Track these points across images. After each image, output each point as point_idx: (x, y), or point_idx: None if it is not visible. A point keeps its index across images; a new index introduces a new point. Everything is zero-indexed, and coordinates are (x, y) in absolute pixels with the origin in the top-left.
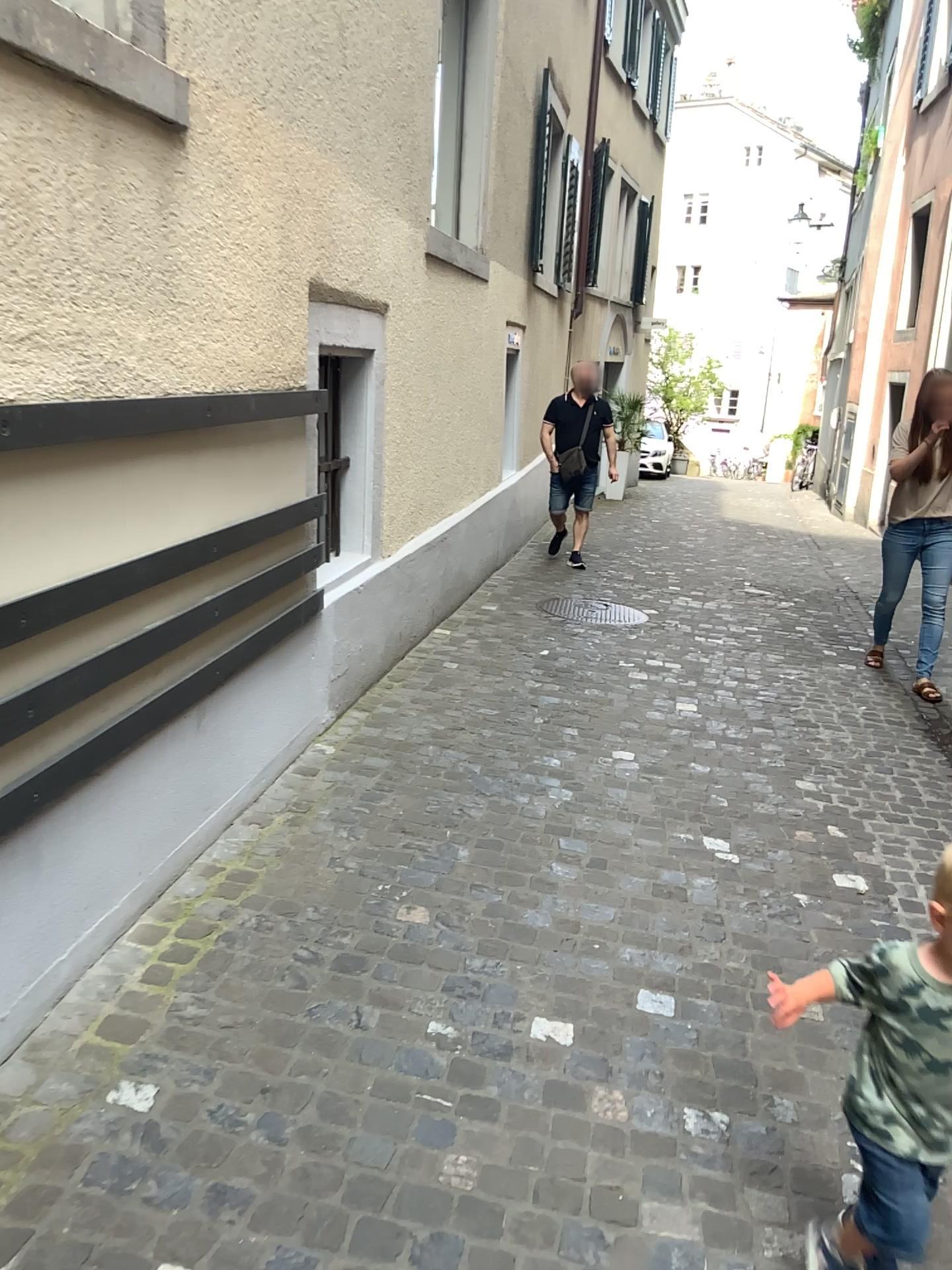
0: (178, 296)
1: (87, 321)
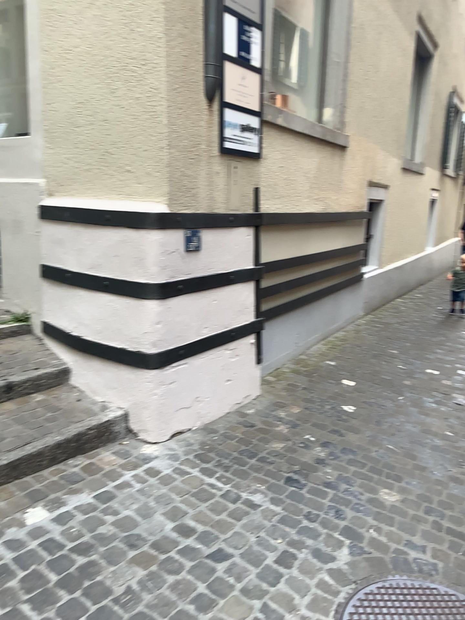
0: (344, 187)
1: (330, 194)
